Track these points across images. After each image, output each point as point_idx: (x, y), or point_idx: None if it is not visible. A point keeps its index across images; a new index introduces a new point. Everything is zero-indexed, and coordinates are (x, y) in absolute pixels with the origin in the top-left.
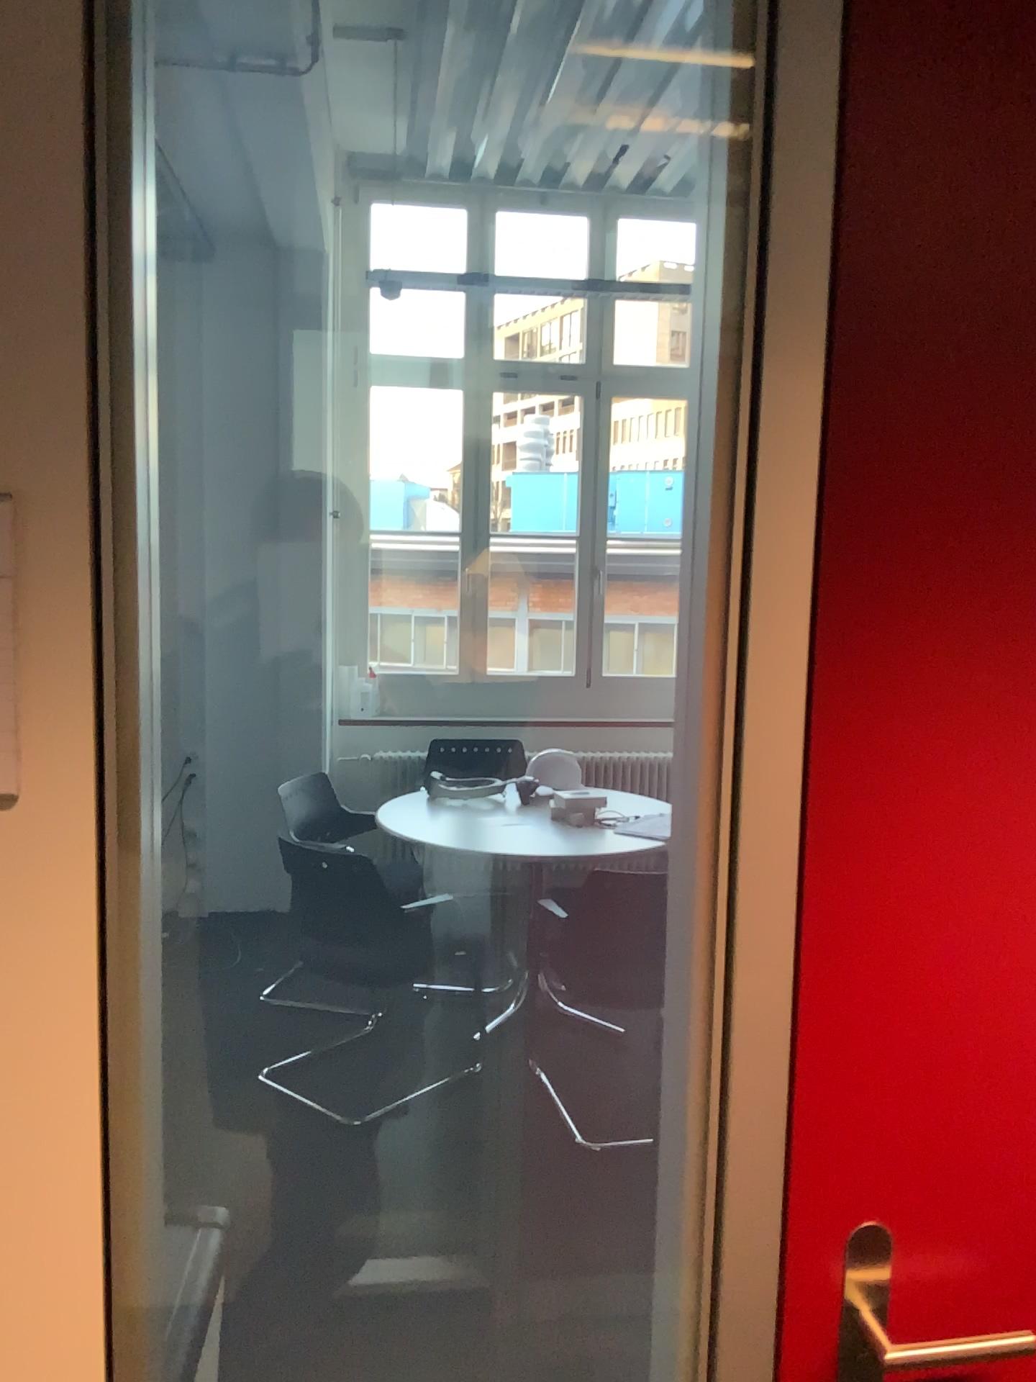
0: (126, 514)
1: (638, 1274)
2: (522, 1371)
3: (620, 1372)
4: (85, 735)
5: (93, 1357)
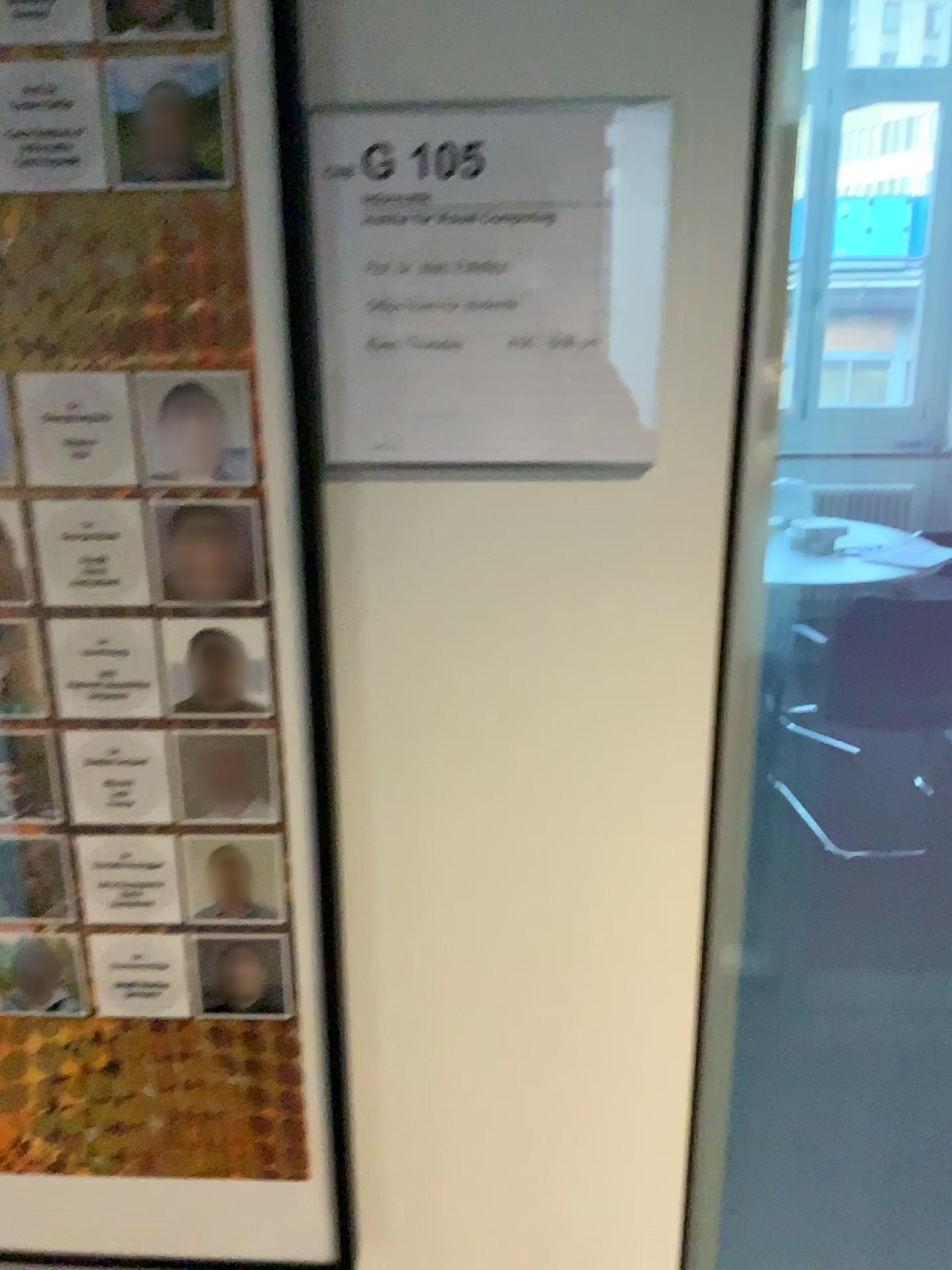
0: (790, 134)
1: (914, 973)
2: (816, 1049)
3: (910, 1058)
4: (727, 402)
5: (689, 1037)
